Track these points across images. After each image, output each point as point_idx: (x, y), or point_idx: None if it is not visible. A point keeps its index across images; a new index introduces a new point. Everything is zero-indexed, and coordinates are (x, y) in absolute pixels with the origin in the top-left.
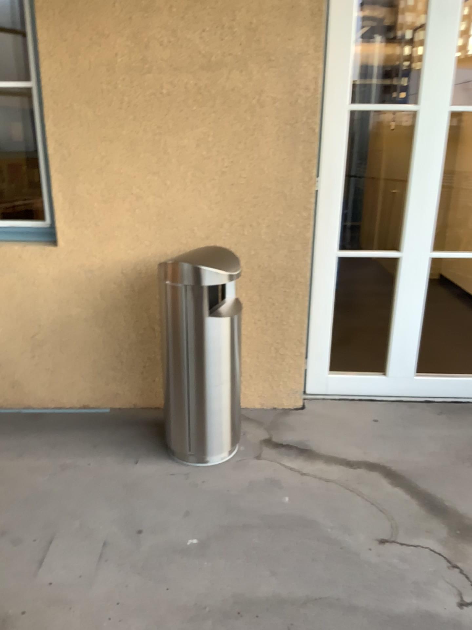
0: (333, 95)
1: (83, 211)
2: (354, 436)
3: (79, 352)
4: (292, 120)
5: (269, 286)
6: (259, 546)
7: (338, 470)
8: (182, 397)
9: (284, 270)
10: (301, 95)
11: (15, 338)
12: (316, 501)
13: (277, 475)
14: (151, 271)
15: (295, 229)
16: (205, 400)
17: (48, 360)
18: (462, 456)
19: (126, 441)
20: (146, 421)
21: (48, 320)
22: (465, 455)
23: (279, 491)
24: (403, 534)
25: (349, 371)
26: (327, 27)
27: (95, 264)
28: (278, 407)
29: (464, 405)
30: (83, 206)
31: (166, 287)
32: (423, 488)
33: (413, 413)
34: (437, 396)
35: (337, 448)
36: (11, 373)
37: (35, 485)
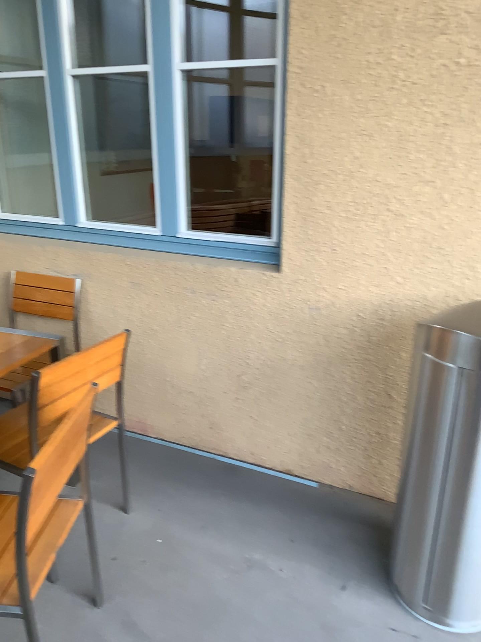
0: None
1: (317, 231)
2: None
3: (289, 407)
4: None
5: None
6: None
7: None
8: (424, 526)
9: None
10: None
11: (218, 376)
12: None
13: None
14: (398, 319)
15: None
16: (461, 541)
17: (252, 408)
18: None
19: (333, 544)
20: (362, 516)
21: (258, 362)
22: None
23: None
24: None
25: None
26: None
27: (323, 301)
28: None
29: None
30: (318, 225)
31: (424, 363)
32: None
33: None
34: None
35: None
36: (209, 414)
37: (211, 585)
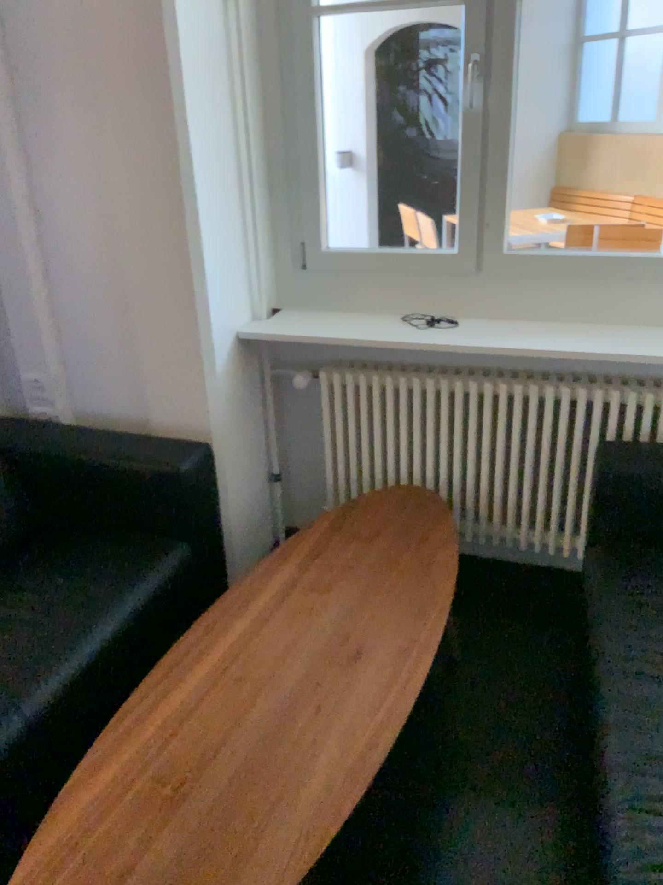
0: None
1: None
2: None
3: None
4: None
5: None
6: None
7: None
8: None
9: None
10: None
11: None
12: None
13: None
14: None
15: None
16: None
17: None
18: None
19: None
20: None
21: None
22: None
23: None
24: None
25: None
26: None
27: None
28: None
29: None
30: None
31: None
32: None
33: None
34: None
35: None
36: None
37: None
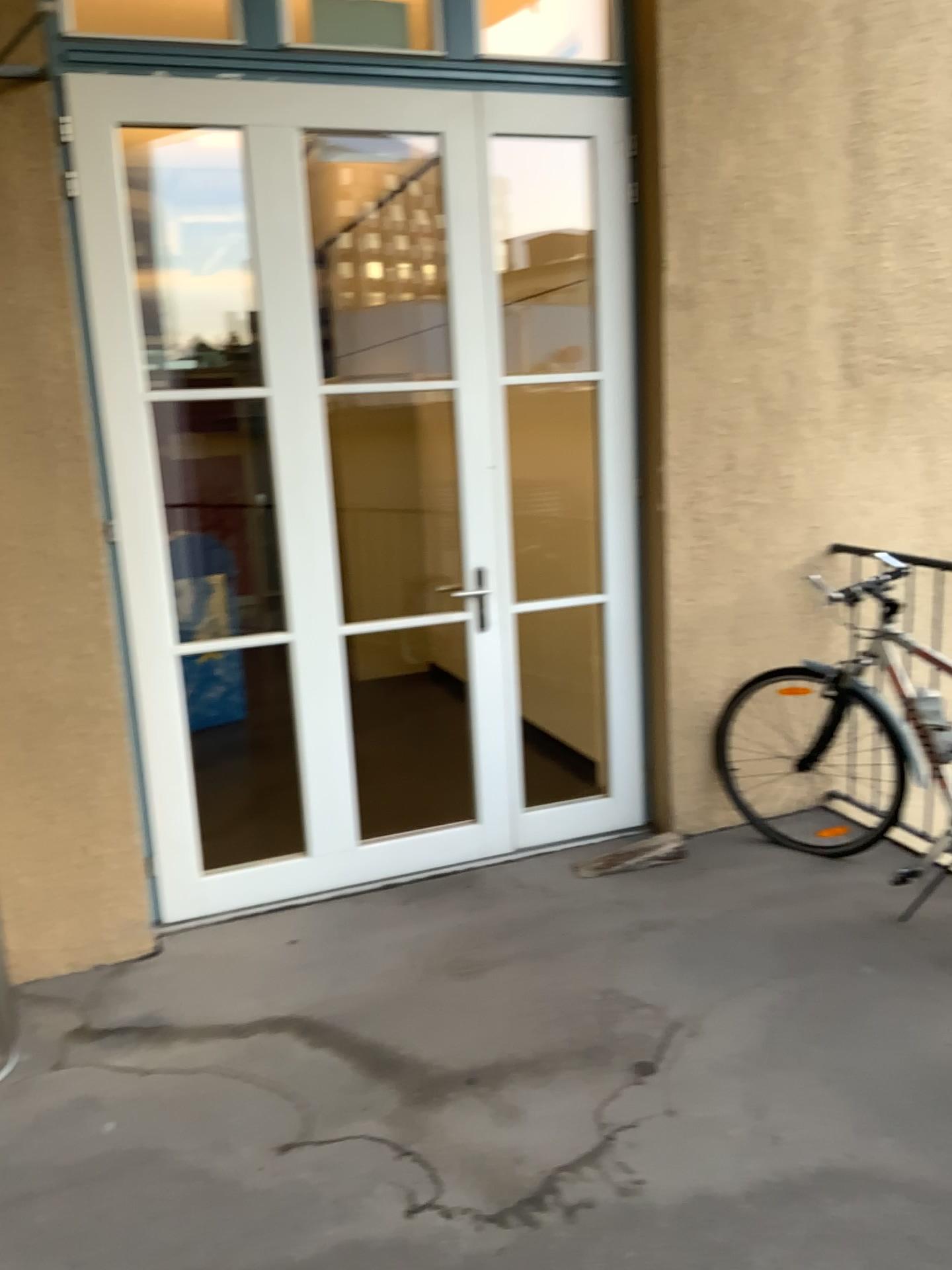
0: (116, 377)
1: None
2: (251, 979)
3: None
4: (40, 424)
5: (49, 730)
6: (42, 1228)
7: (215, 1047)
8: None
9: (74, 694)
10: (51, 382)
11: None
12: (166, 1113)
13: (94, 1088)
14: None
15: (83, 617)
16: None
17: None
18: (436, 966)
19: None
20: None
21: None
22: (442, 962)
23: (96, 1116)
24: (321, 1125)
25: (251, 863)
26: (82, 265)
27: None
28: (108, 961)
29: (451, 879)
30: None
31: None
32: (364, 1037)
33: (363, 914)
34: (403, 874)
35: (217, 1009)
36: None
37: None
